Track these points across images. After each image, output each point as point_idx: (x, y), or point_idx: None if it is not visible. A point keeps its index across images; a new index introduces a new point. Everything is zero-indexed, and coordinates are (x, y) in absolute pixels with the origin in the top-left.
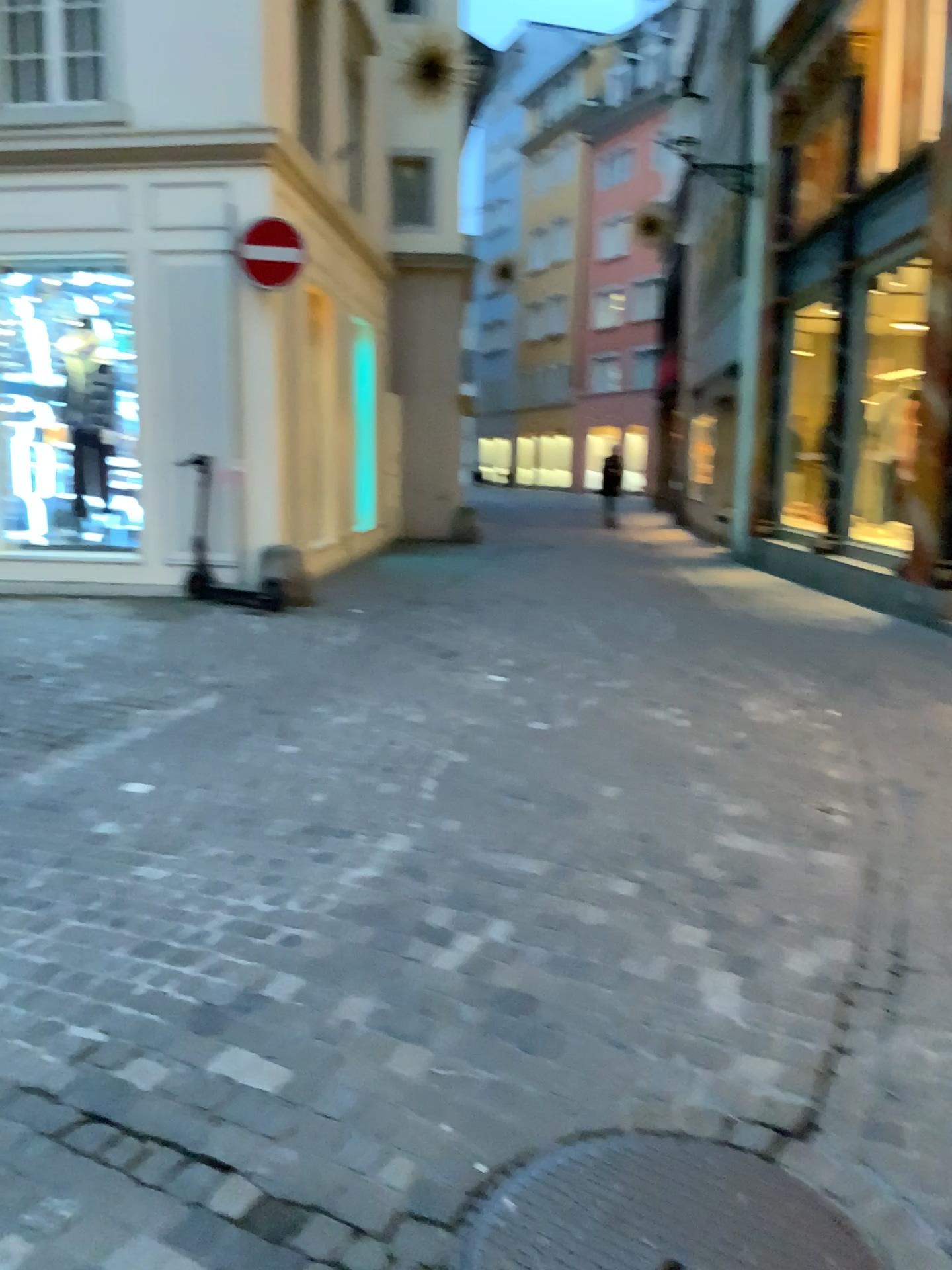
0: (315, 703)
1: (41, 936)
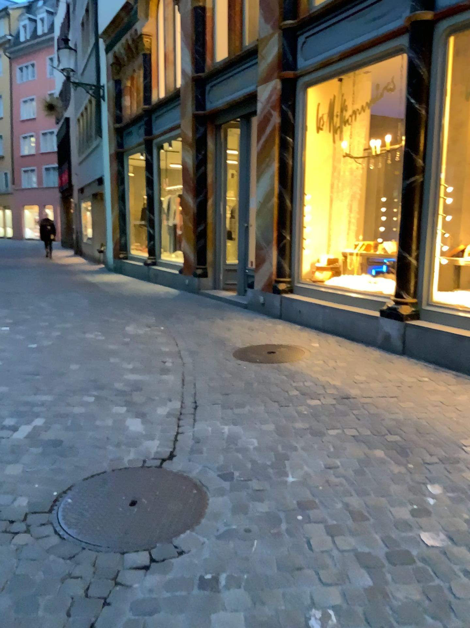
0: None
1: None
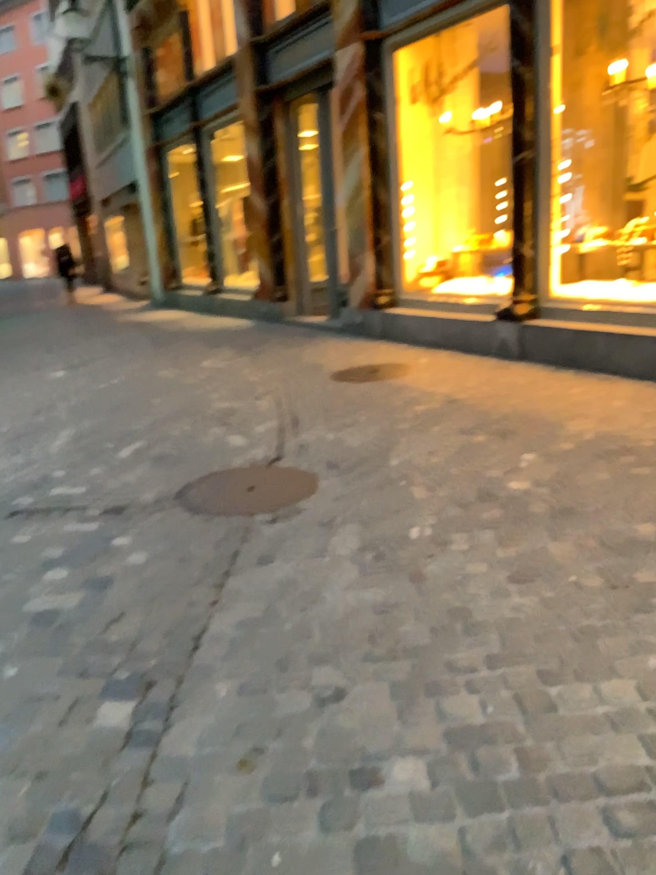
0: None
1: None
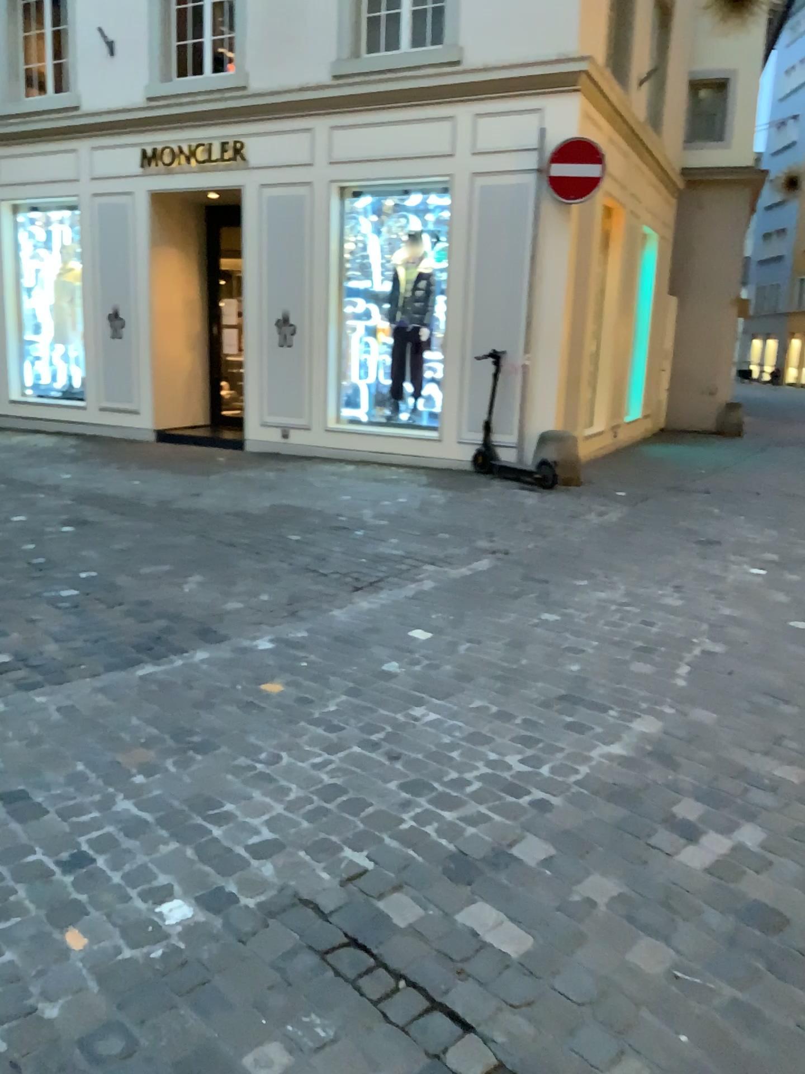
0: (579, 576)
1: (330, 759)
